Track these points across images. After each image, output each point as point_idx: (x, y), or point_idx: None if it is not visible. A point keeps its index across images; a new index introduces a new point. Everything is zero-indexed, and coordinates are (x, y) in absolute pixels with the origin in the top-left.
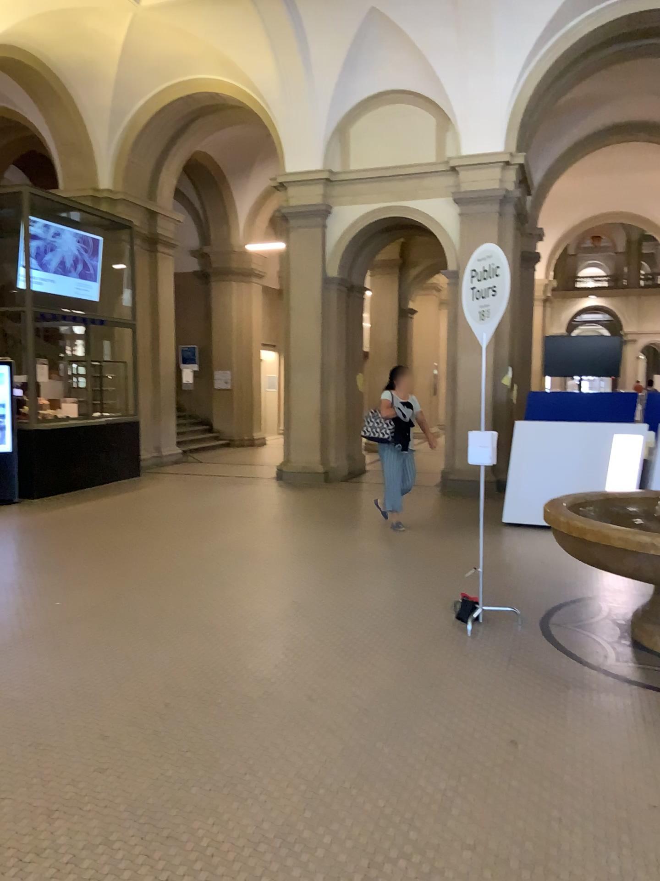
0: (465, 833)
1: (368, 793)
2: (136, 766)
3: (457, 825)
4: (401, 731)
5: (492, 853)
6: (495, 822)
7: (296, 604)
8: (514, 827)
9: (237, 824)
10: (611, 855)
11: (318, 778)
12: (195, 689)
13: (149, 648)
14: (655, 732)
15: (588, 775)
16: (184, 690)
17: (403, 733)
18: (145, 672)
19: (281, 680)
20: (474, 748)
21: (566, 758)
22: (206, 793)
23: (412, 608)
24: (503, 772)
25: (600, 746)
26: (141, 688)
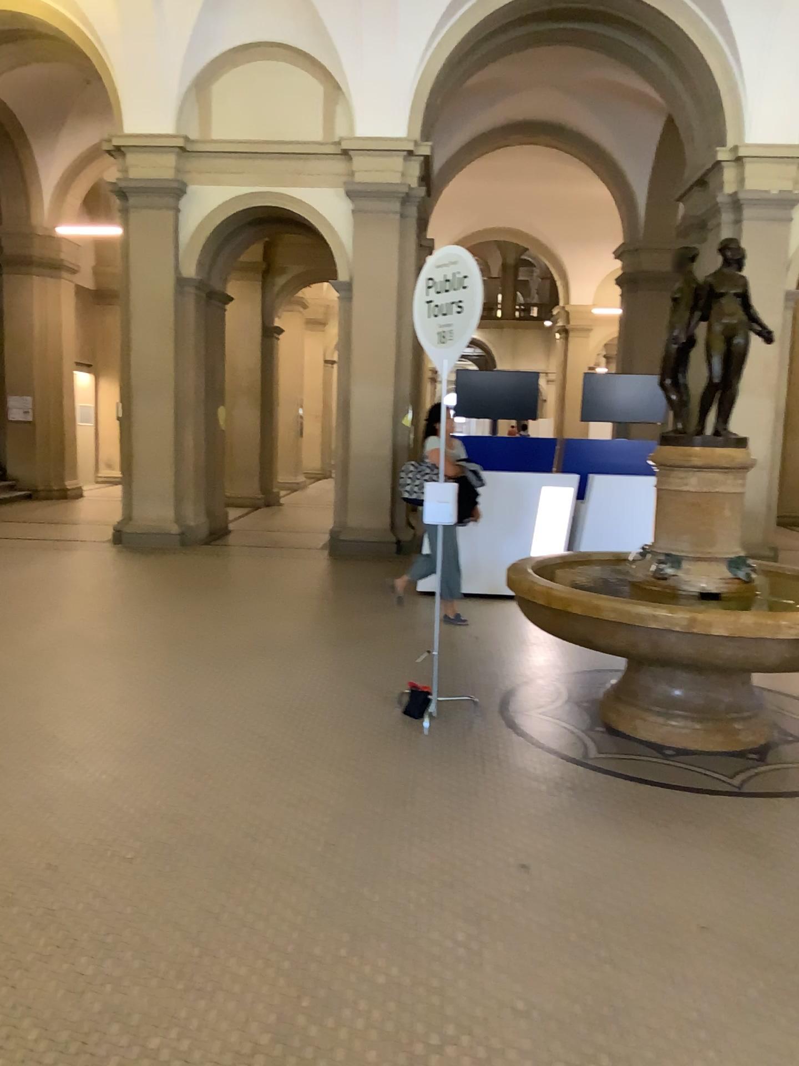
0: (509, 994)
1: (373, 958)
2: (35, 966)
3: (497, 985)
4: (386, 868)
5: (549, 1015)
6: (538, 972)
7: (196, 709)
8: (563, 977)
9: (211, 1030)
10: (681, 995)
11: (302, 947)
12: (91, 841)
13: (4, 786)
14: (670, 835)
15: (621, 898)
16: (74, 844)
17: (391, 870)
18: (8, 823)
19: (209, 816)
20: (483, 880)
21: (590, 879)
22: (153, 991)
23: (346, 704)
24: (526, 906)
25: (620, 859)
26: (8, 847)
